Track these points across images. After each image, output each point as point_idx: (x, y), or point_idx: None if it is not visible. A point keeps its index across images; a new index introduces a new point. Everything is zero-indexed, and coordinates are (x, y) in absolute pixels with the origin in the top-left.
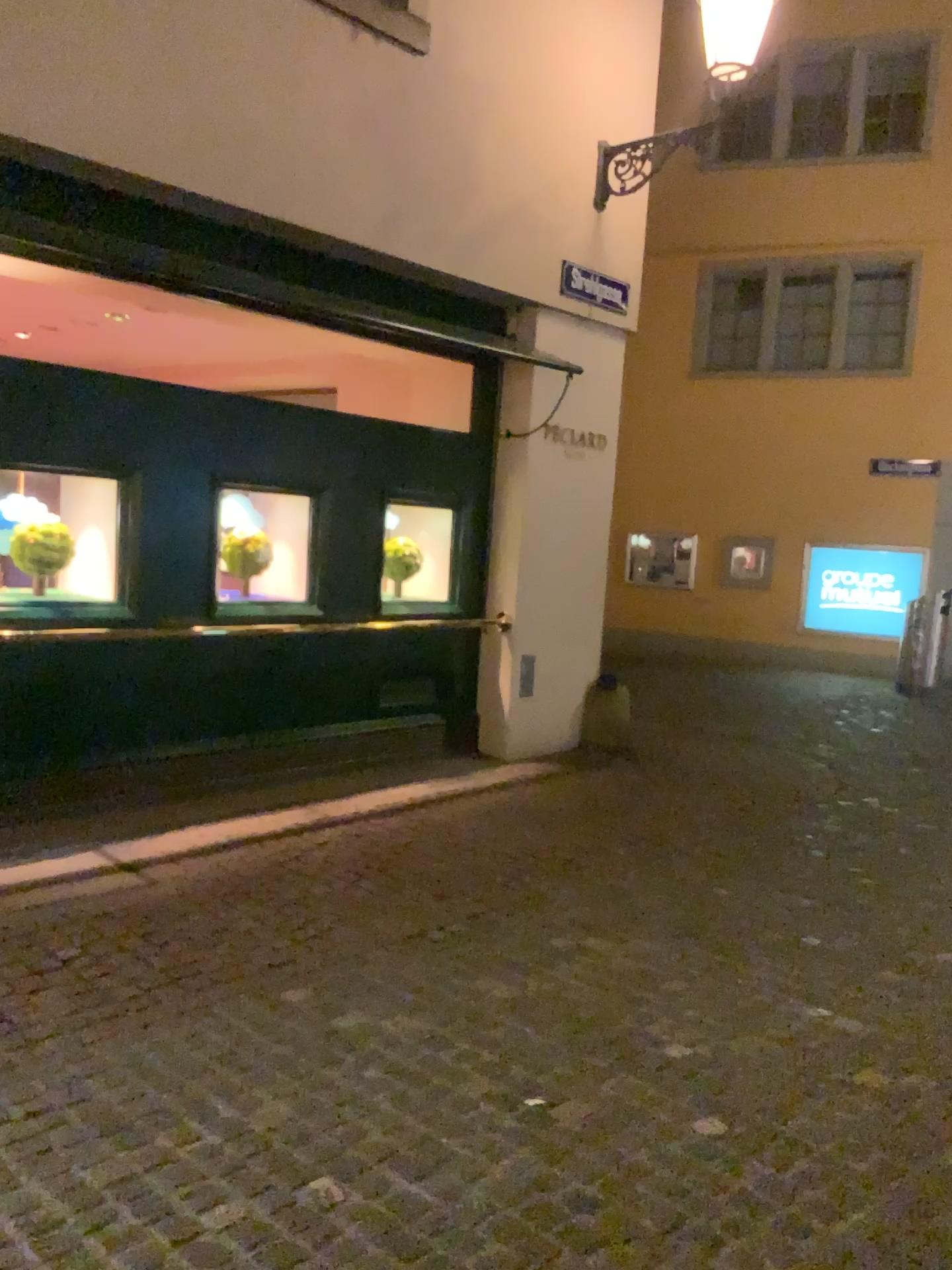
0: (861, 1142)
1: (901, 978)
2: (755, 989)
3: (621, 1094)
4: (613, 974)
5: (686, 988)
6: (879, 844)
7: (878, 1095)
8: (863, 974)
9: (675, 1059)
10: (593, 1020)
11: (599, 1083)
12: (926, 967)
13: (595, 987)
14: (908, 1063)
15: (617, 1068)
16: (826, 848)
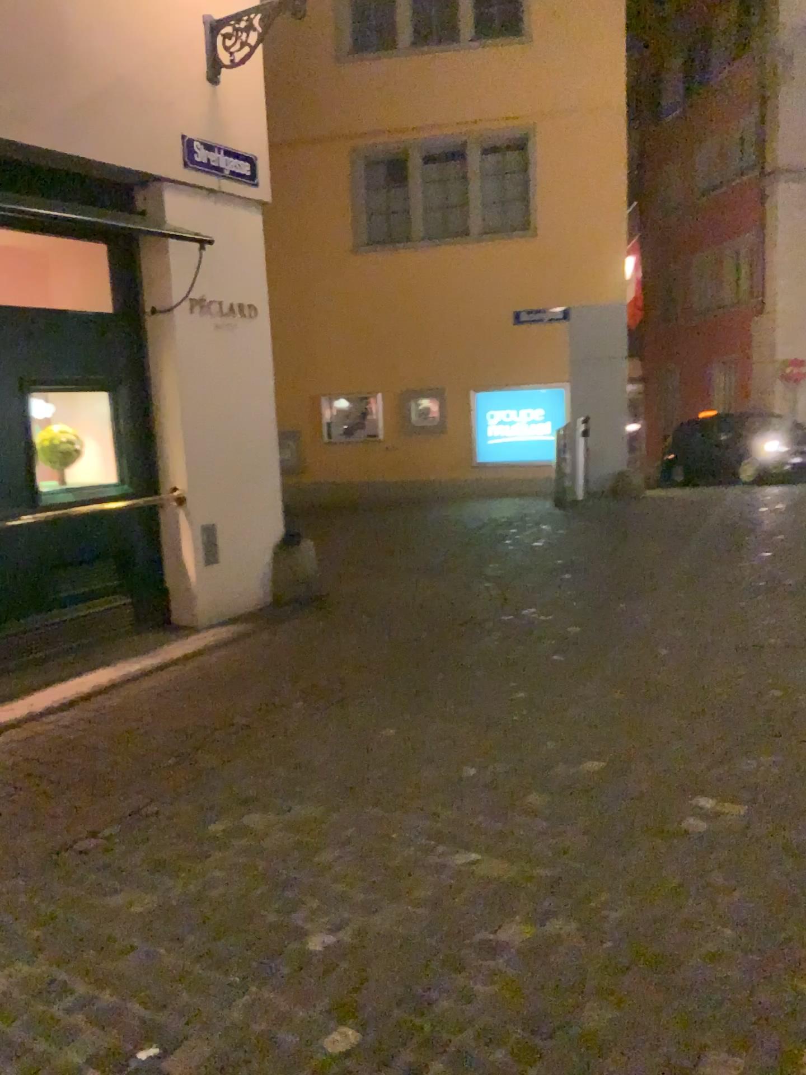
0: (501, 1021)
1: (548, 801)
2: (407, 844)
3: (247, 1019)
4: (265, 856)
5: (337, 858)
6: (533, 657)
7: (521, 952)
8: (513, 804)
9: (315, 955)
10: (233, 921)
11: (225, 1010)
12: (572, 783)
13: (242, 878)
14: (552, 904)
15: (248, 983)
16: (486, 670)
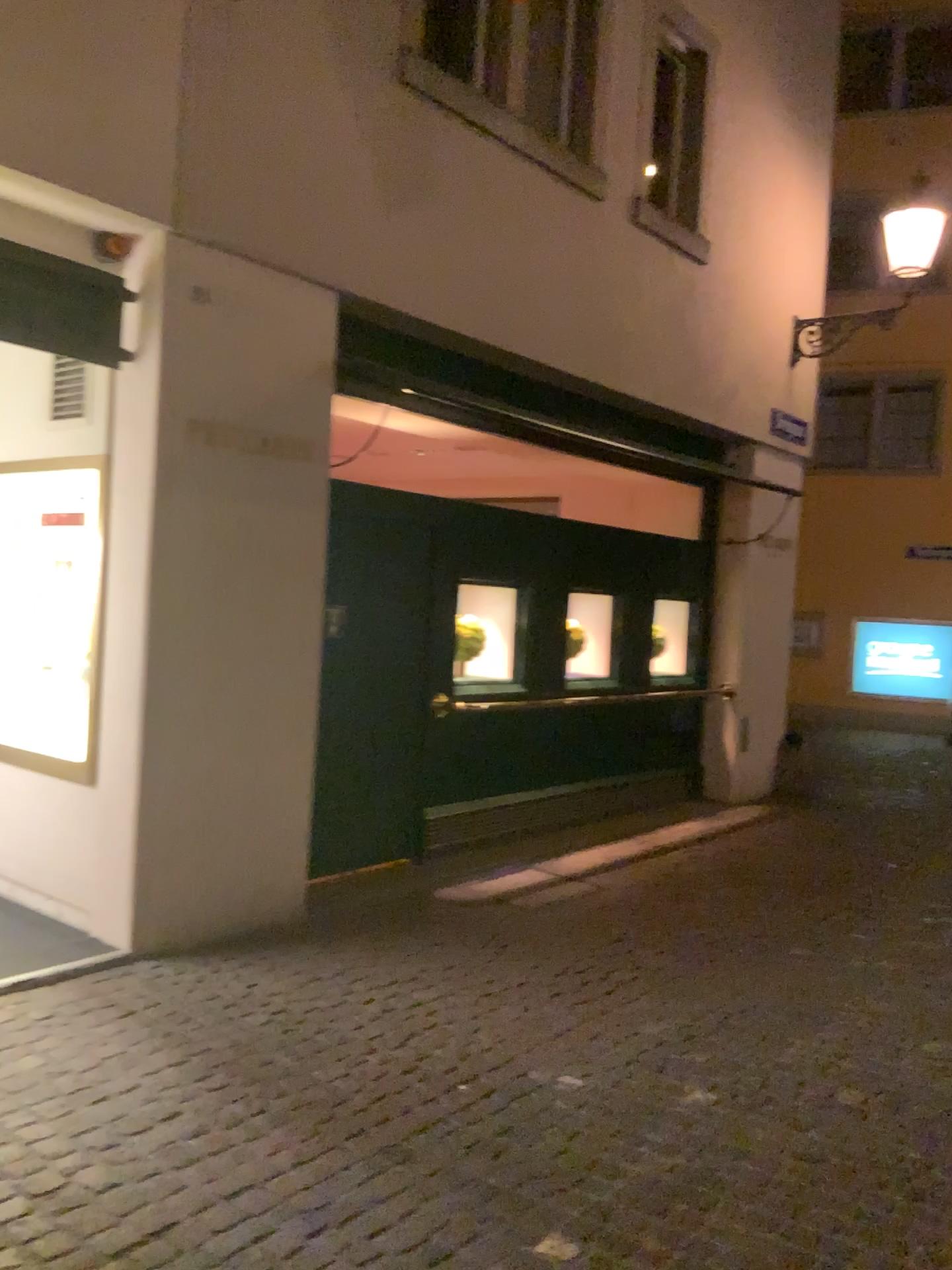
0: None
1: None
2: None
3: None
4: None
5: None
6: None
7: None
8: None
9: None
10: None
11: None
12: None
13: None
14: None
15: None
16: None
